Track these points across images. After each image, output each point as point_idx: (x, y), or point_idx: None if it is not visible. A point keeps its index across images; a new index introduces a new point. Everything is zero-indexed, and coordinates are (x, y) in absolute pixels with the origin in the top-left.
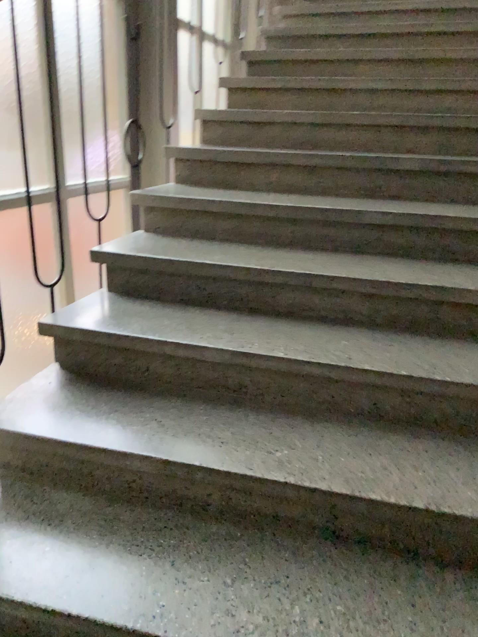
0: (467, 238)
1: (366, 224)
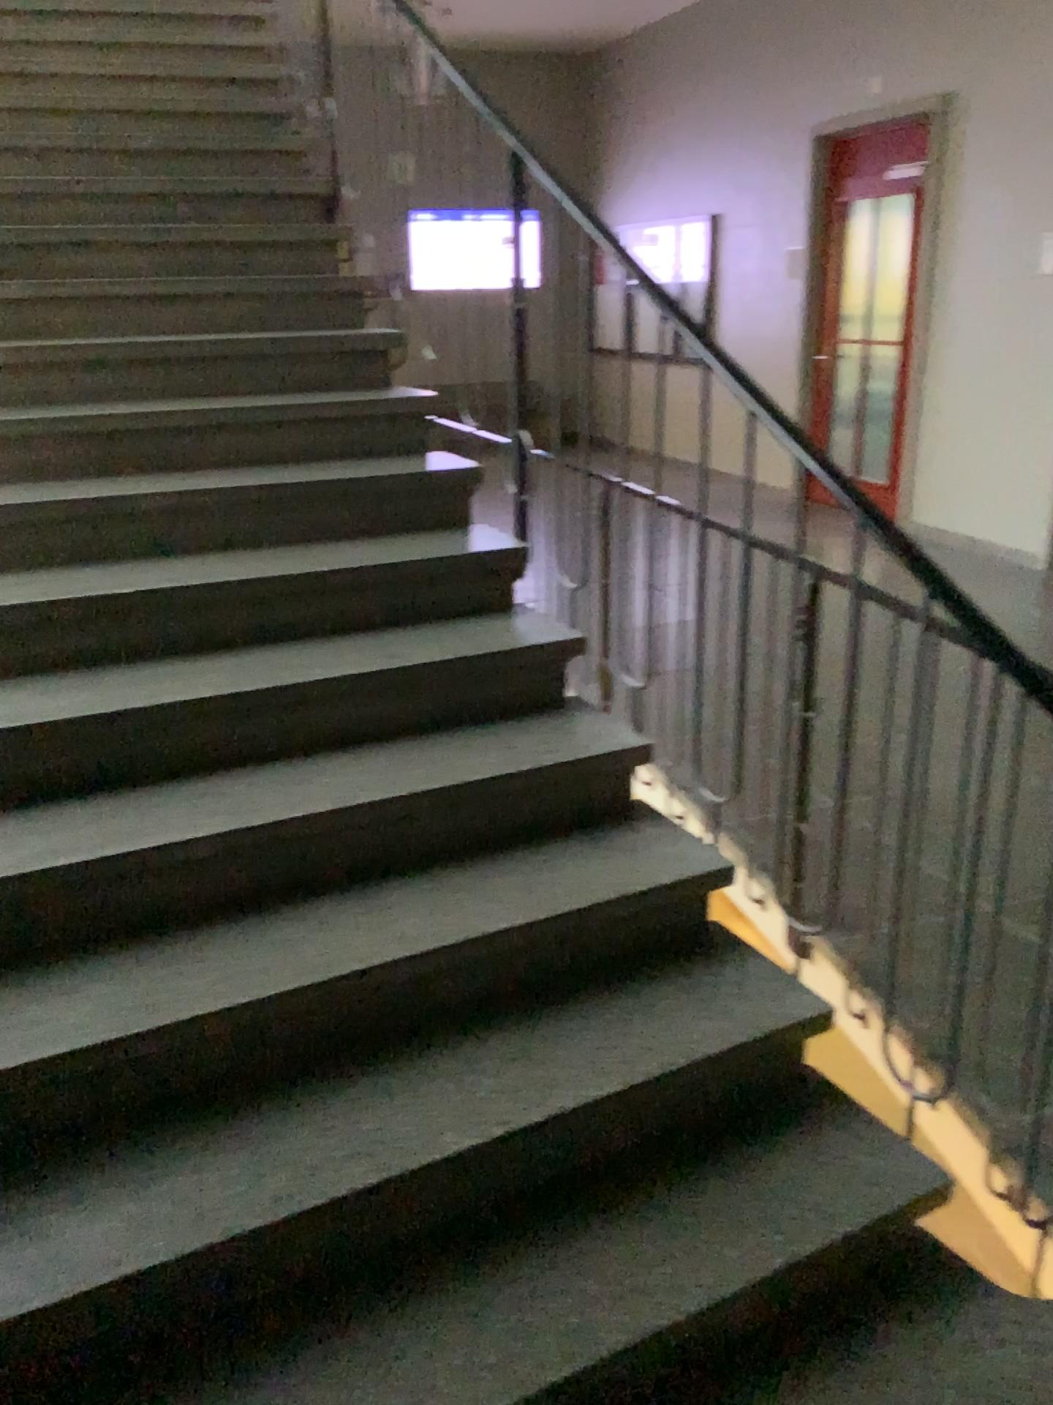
0: (225, 206)
1: (124, 201)
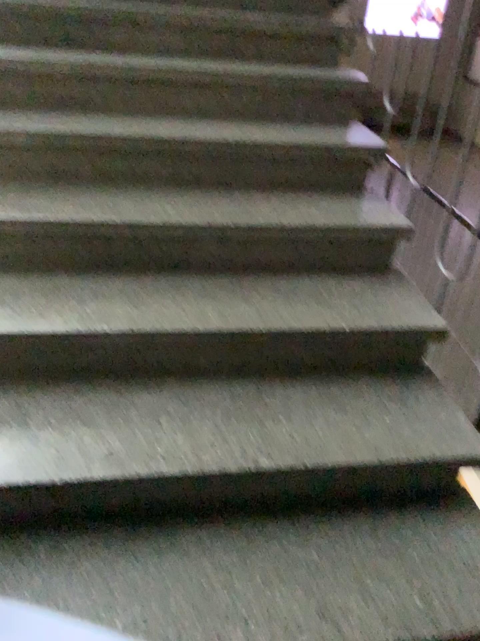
0: None
1: None
